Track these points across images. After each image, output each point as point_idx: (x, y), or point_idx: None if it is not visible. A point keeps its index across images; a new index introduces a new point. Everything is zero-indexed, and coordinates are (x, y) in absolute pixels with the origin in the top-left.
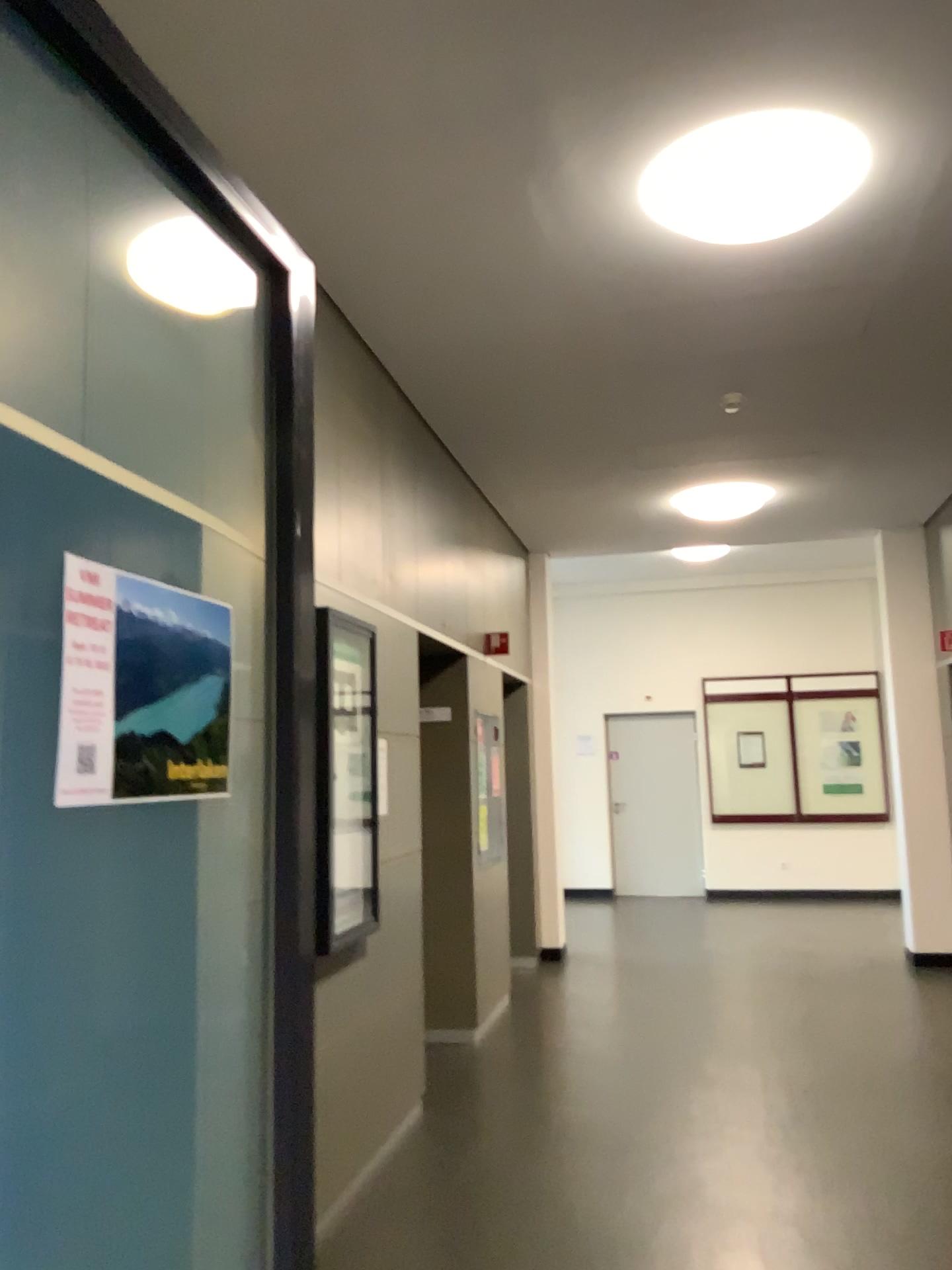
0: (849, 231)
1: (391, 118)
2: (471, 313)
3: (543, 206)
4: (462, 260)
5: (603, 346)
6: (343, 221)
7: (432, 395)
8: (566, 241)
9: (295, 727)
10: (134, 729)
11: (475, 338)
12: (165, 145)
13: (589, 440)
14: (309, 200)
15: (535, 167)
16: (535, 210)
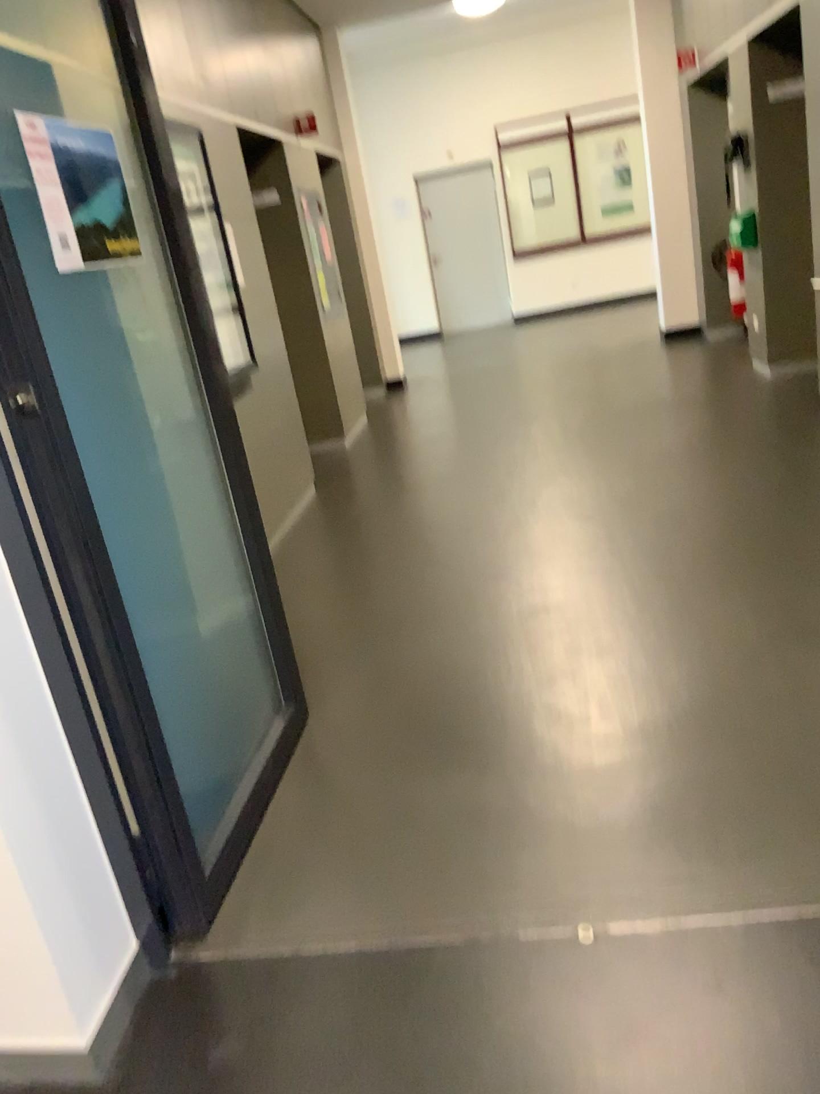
0: None
1: None
2: None
3: None
4: None
5: None
6: None
7: None
8: None
9: (175, 207)
10: (84, 217)
11: None
12: None
13: None
14: None
15: None
16: None
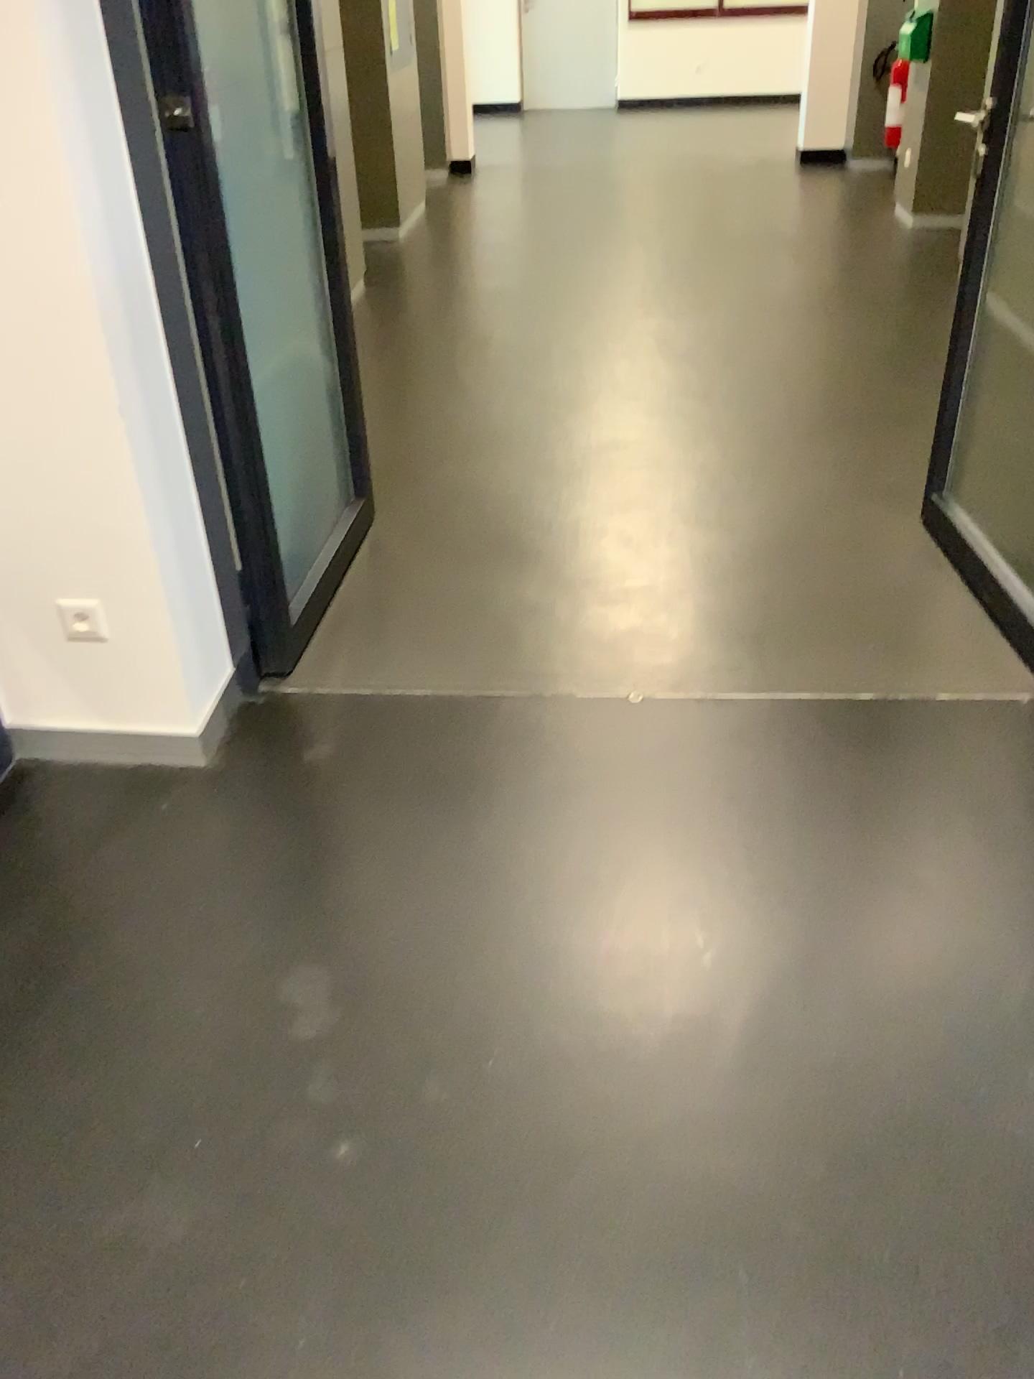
0: None
1: None
2: None
3: None
4: None
5: None
6: None
7: None
8: None
9: None
10: None
11: None
12: None
13: None
14: None
15: None
16: None
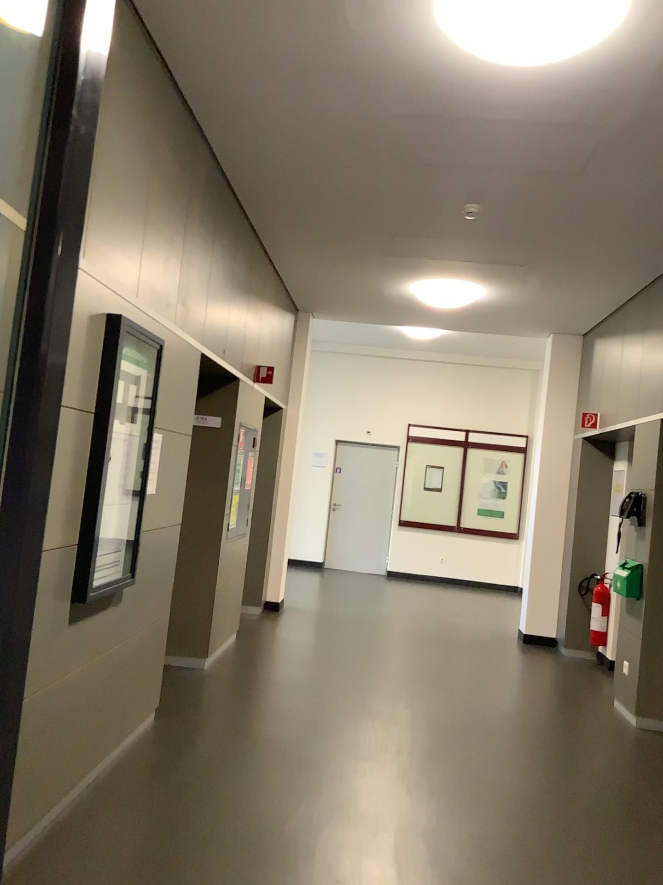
0: (593, 72)
1: None
2: (277, 91)
3: None
4: (275, 37)
5: (380, 143)
6: None
7: (237, 163)
8: (365, 34)
9: (41, 401)
10: None
11: (278, 116)
12: None
13: (356, 224)
14: None
15: None
16: None
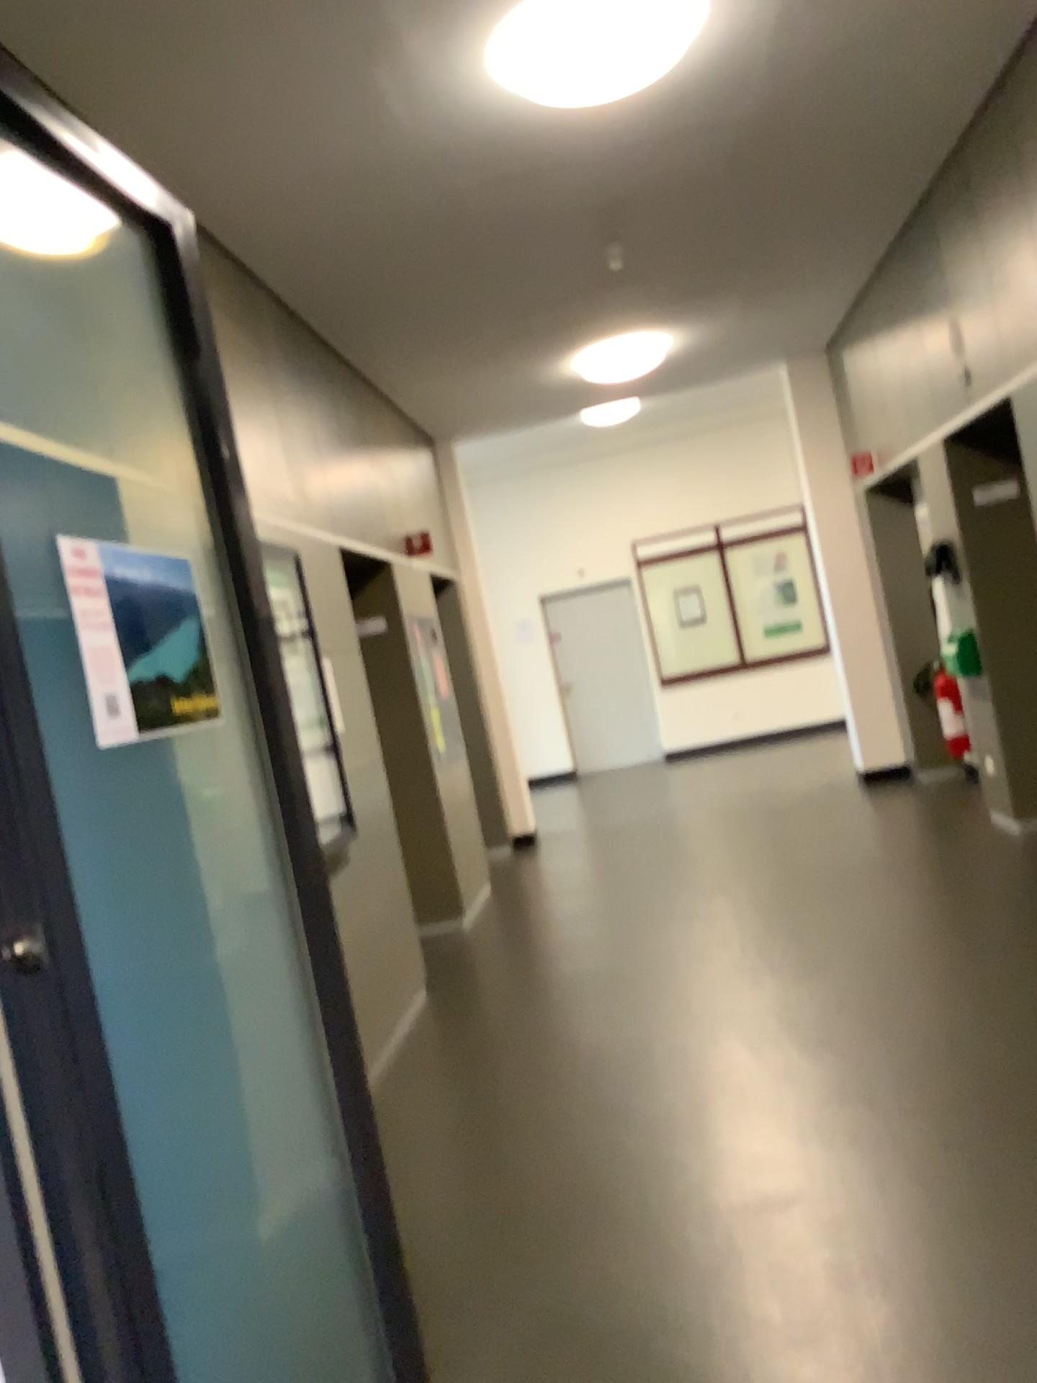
0: (696, 75)
1: (220, 27)
2: (333, 208)
3: (389, 93)
4: (315, 157)
5: (473, 221)
6: (186, 136)
7: (306, 297)
8: (418, 123)
9: (265, 650)
10: (142, 671)
11: (341, 233)
12: (47, 140)
13: (475, 317)
14: (148, 120)
15: (374, 55)
16: (381, 98)
